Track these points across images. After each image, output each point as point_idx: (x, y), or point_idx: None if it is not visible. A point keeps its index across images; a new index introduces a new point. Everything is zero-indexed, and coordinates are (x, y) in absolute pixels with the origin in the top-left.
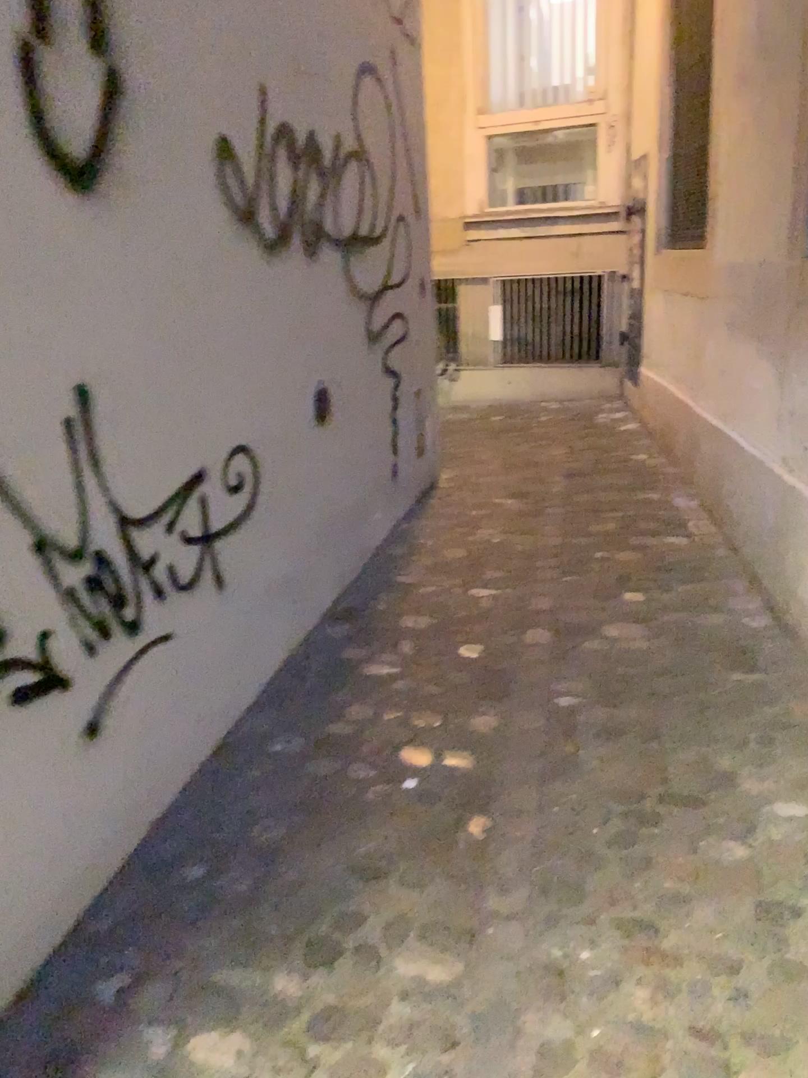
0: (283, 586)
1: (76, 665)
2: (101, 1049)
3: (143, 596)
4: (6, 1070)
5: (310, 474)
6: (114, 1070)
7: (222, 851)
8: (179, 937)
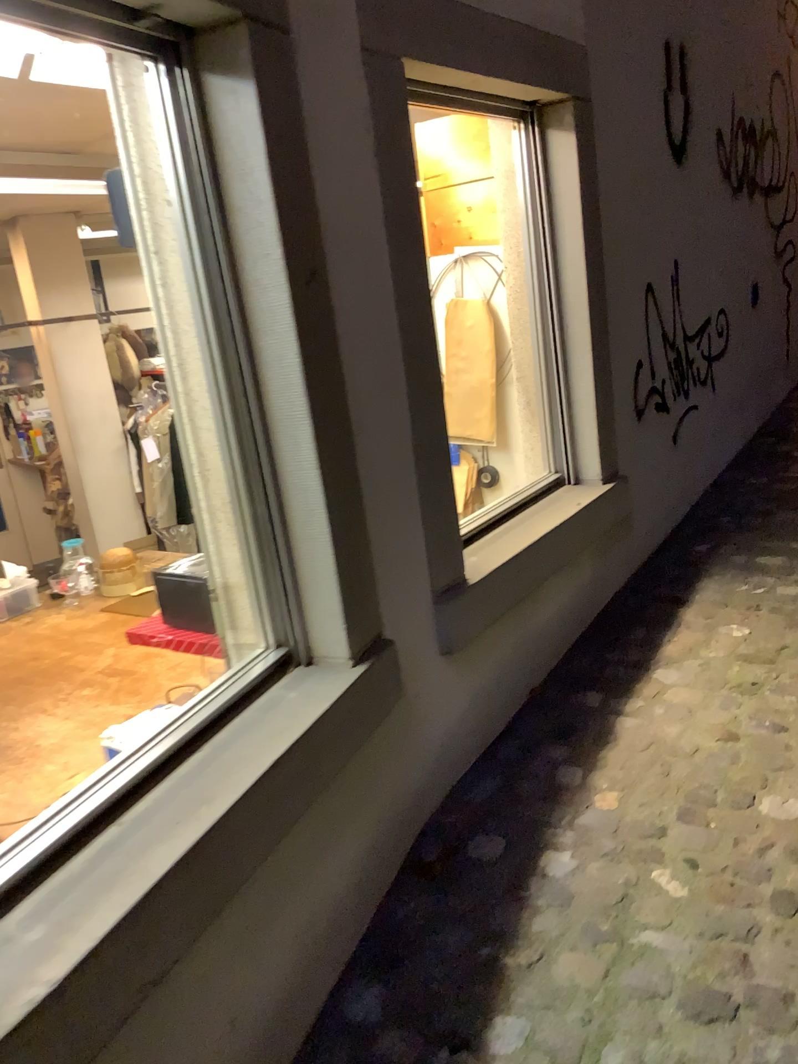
0: (736, 404)
1: (672, 401)
2: (710, 559)
3: (690, 378)
4: (665, 566)
5: (748, 339)
6: (720, 563)
7: (738, 511)
8: (730, 534)
